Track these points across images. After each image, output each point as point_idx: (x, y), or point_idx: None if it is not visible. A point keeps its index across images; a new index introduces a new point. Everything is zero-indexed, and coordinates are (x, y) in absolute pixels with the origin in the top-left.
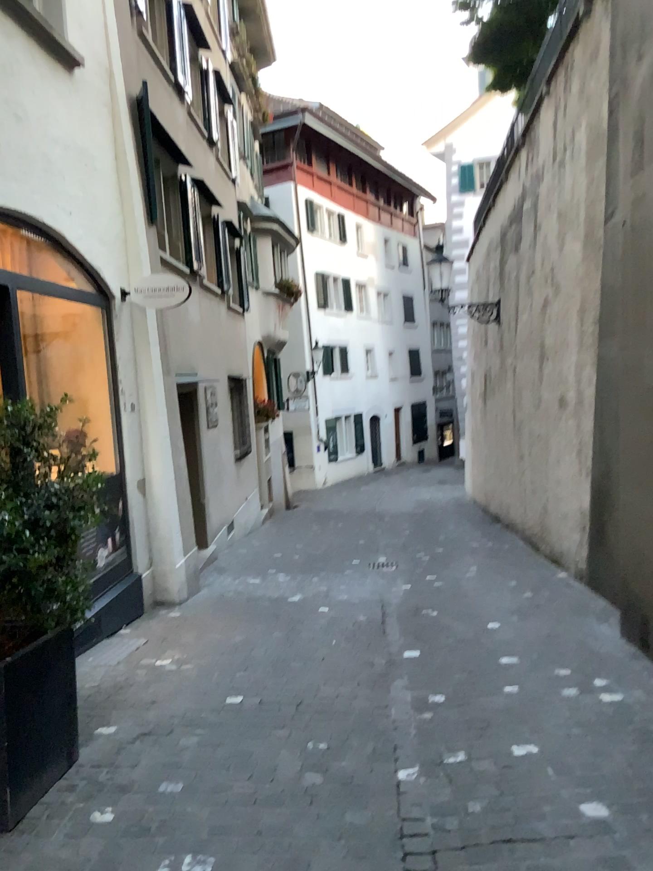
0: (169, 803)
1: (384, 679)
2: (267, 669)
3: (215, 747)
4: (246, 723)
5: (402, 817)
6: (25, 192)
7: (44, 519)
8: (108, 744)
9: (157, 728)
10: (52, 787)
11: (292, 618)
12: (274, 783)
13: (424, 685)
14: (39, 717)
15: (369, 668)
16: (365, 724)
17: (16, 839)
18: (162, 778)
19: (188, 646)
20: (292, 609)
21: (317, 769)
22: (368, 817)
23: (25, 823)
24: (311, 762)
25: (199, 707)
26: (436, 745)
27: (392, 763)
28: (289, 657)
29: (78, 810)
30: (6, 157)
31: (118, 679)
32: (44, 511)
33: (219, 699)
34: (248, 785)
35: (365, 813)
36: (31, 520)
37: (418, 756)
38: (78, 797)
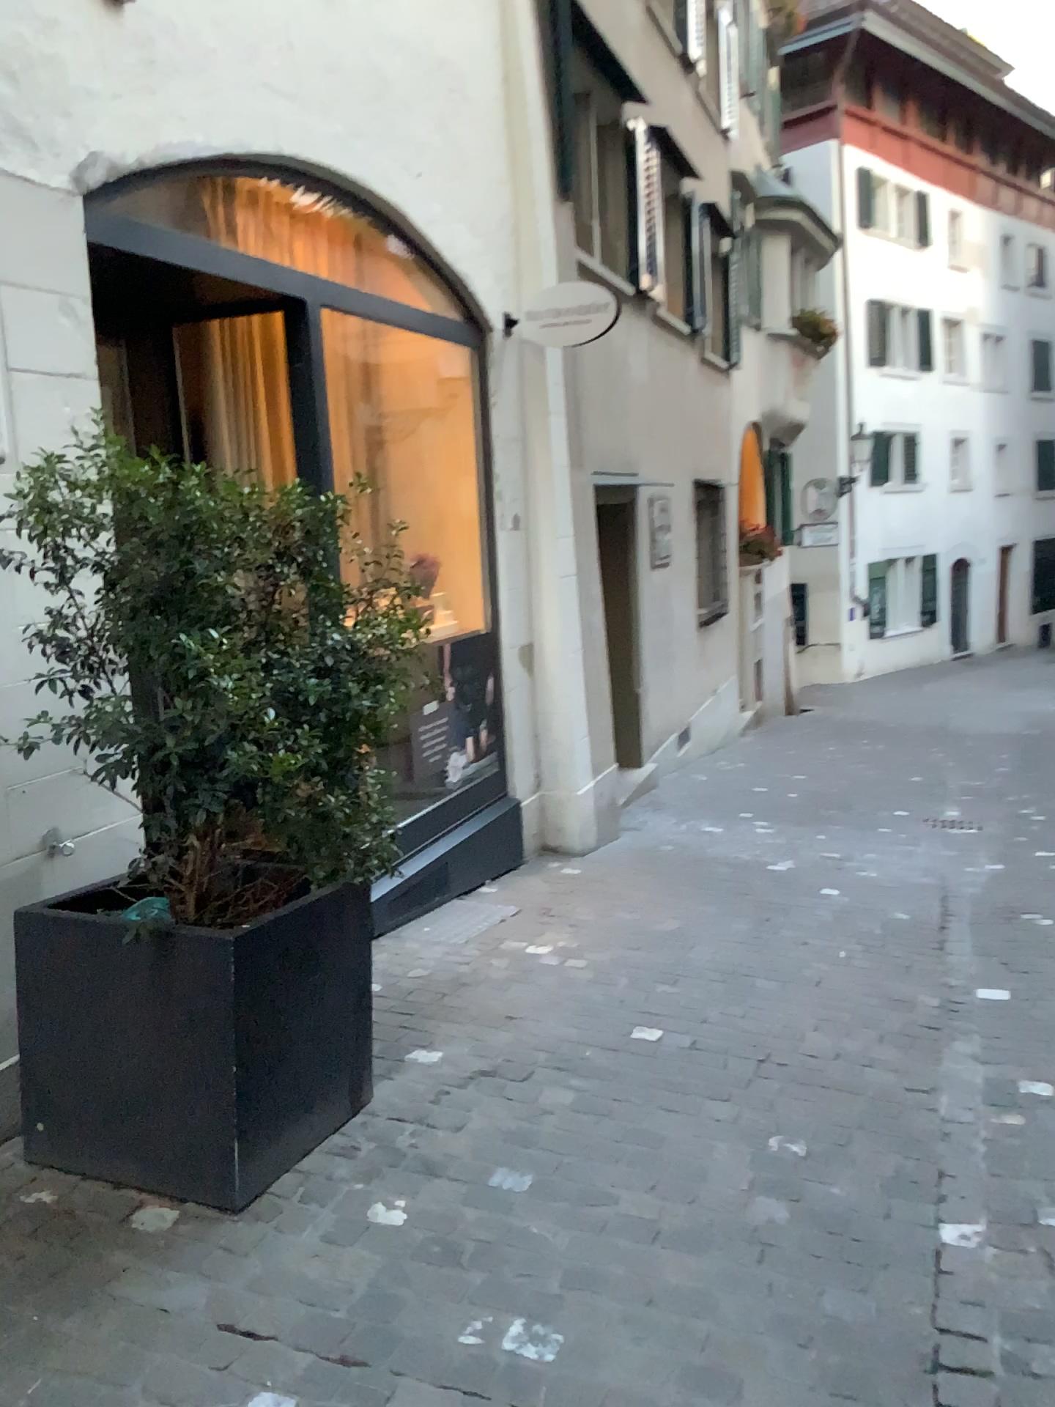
0: (502, 1210)
1: (932, 1037)
2: (714, 986)
3: (600, 1119)
4: (661, 1081)
5: (940, 1330)
6: (333, 132)
7: (304, 691)
8: (421, 1083)
9: (506, 1067)
10: (317, 1146)
11: (771, 900)
12: (694, 1207)
13: (1012, 1060)
14: (294, 1029)
15: (904, 1011)
16: (885, 1120)
17: (246, 1227)
18: (500, 1161)
19: (585, 929)
20: (772, 884)
21: (779, 1195)
22: (869, 1316)
23: (262, 1202)
24: (770, 1179)
25: (585, 1040)
26: (1026, 1189)
27: (931, 1210)
28: (756, 971)
29: (351, 1195)
30: (300, 67)
31: (460, 972)
32: (305, 677)
33: (621, 1030)
34: (647, 1203)
35: (866, 1303)
36: (282, 692)
37: (985, 1205)
38: (355, 1171)
